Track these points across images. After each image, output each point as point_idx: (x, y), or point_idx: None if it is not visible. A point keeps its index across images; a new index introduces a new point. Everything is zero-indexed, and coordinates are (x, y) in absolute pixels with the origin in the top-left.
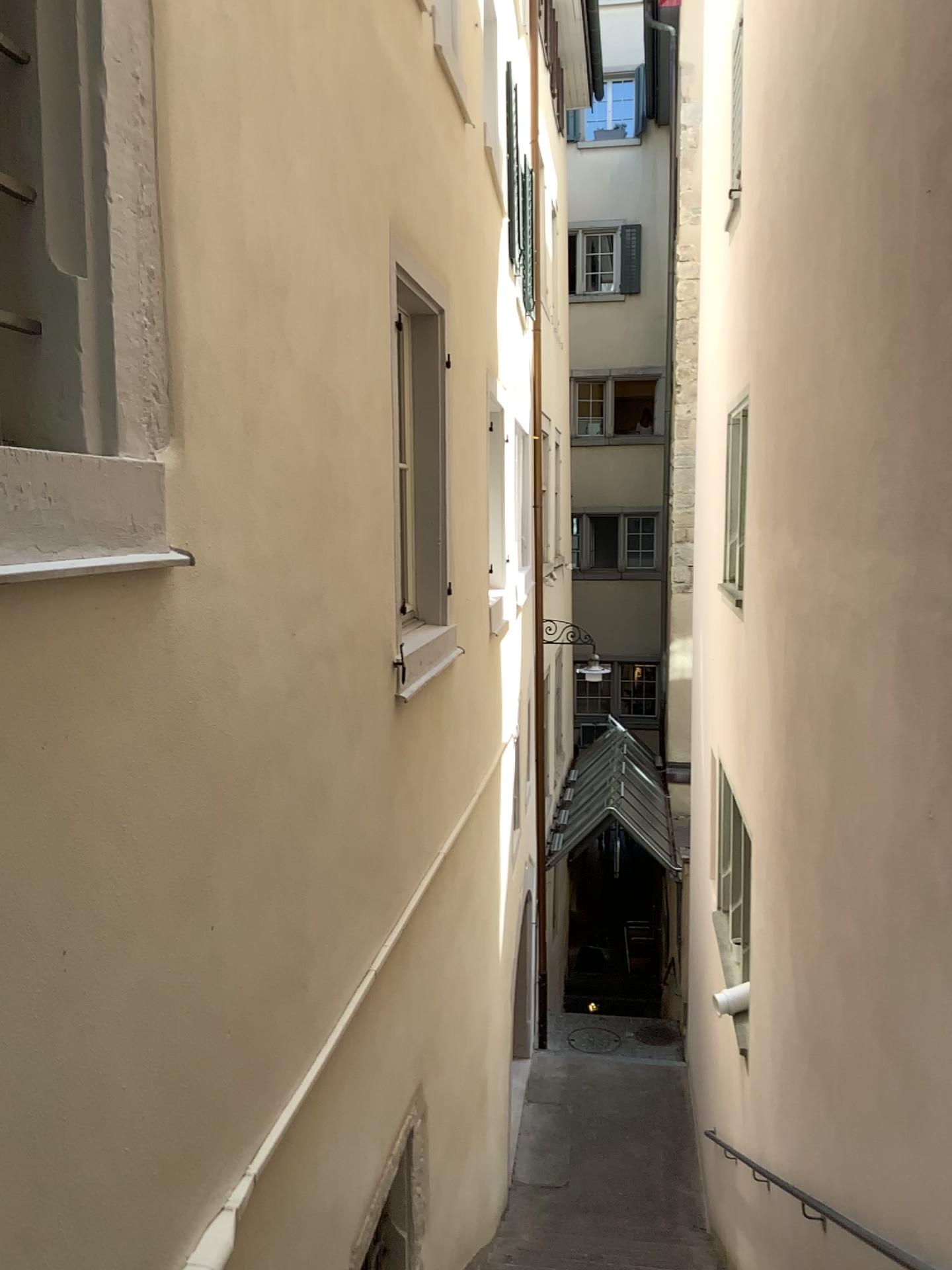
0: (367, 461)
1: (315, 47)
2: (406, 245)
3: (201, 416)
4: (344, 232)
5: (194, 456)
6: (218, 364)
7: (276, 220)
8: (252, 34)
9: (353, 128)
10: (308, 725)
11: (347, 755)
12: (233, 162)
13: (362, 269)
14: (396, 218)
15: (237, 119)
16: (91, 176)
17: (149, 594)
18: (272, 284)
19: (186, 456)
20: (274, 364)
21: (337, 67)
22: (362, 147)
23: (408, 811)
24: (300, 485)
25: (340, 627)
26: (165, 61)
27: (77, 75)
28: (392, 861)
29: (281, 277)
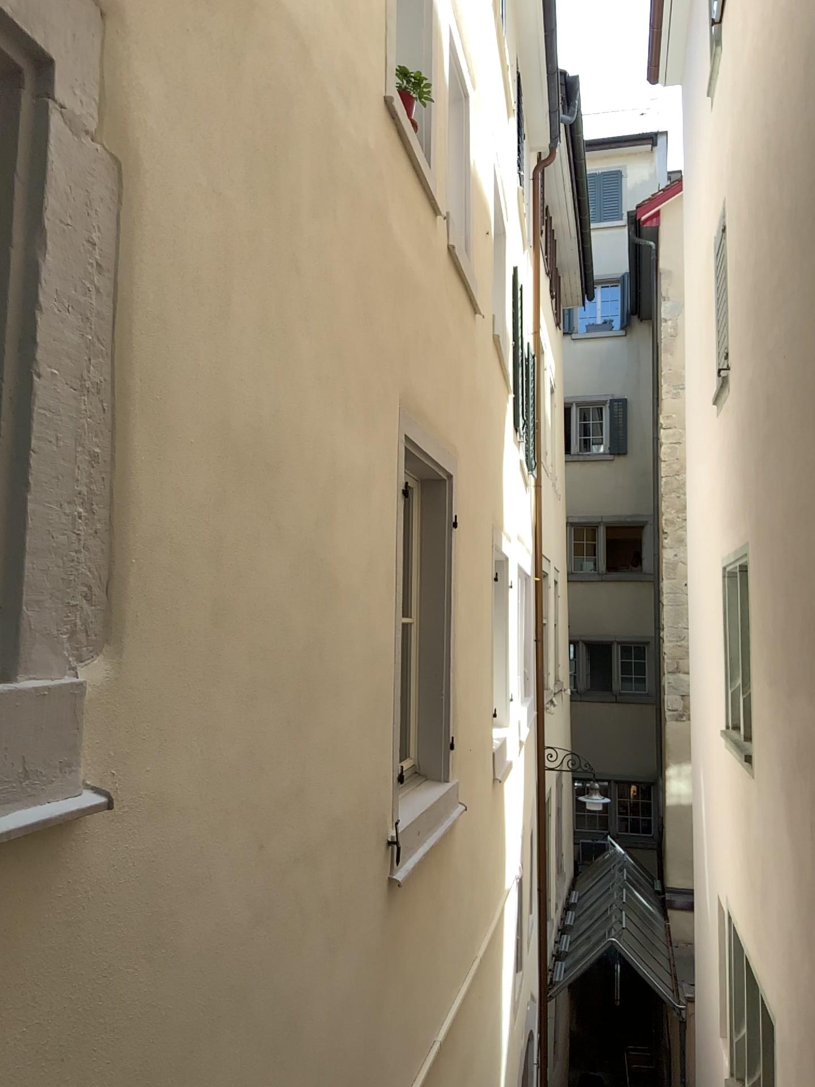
0: (367, 630)
1: (324, 233)
2: (417, 417)
3: (150, 615)
4: (349, 406)
5: (135, 664)
6: (181, 552)
7: (267, 396)
8: (249, 213)
9: (363, 310)
10: (278, 951)
11: (329, 966)
12: (218, 336)
13: (369, 441)
14: (408, 393)
15: (225, 293)
16: (13, 346)
17: (44, 857)
18: (259, 461)
19: (123, 667)
20: (256, 544)
21: (348, 254)
22: (373, 328)
23: (401, 1005)
24: (282, 672)
25: (326, 821)
26: (134, 228)
27: (7, 235)
28: (380, 1073)
29: (271, 453)
